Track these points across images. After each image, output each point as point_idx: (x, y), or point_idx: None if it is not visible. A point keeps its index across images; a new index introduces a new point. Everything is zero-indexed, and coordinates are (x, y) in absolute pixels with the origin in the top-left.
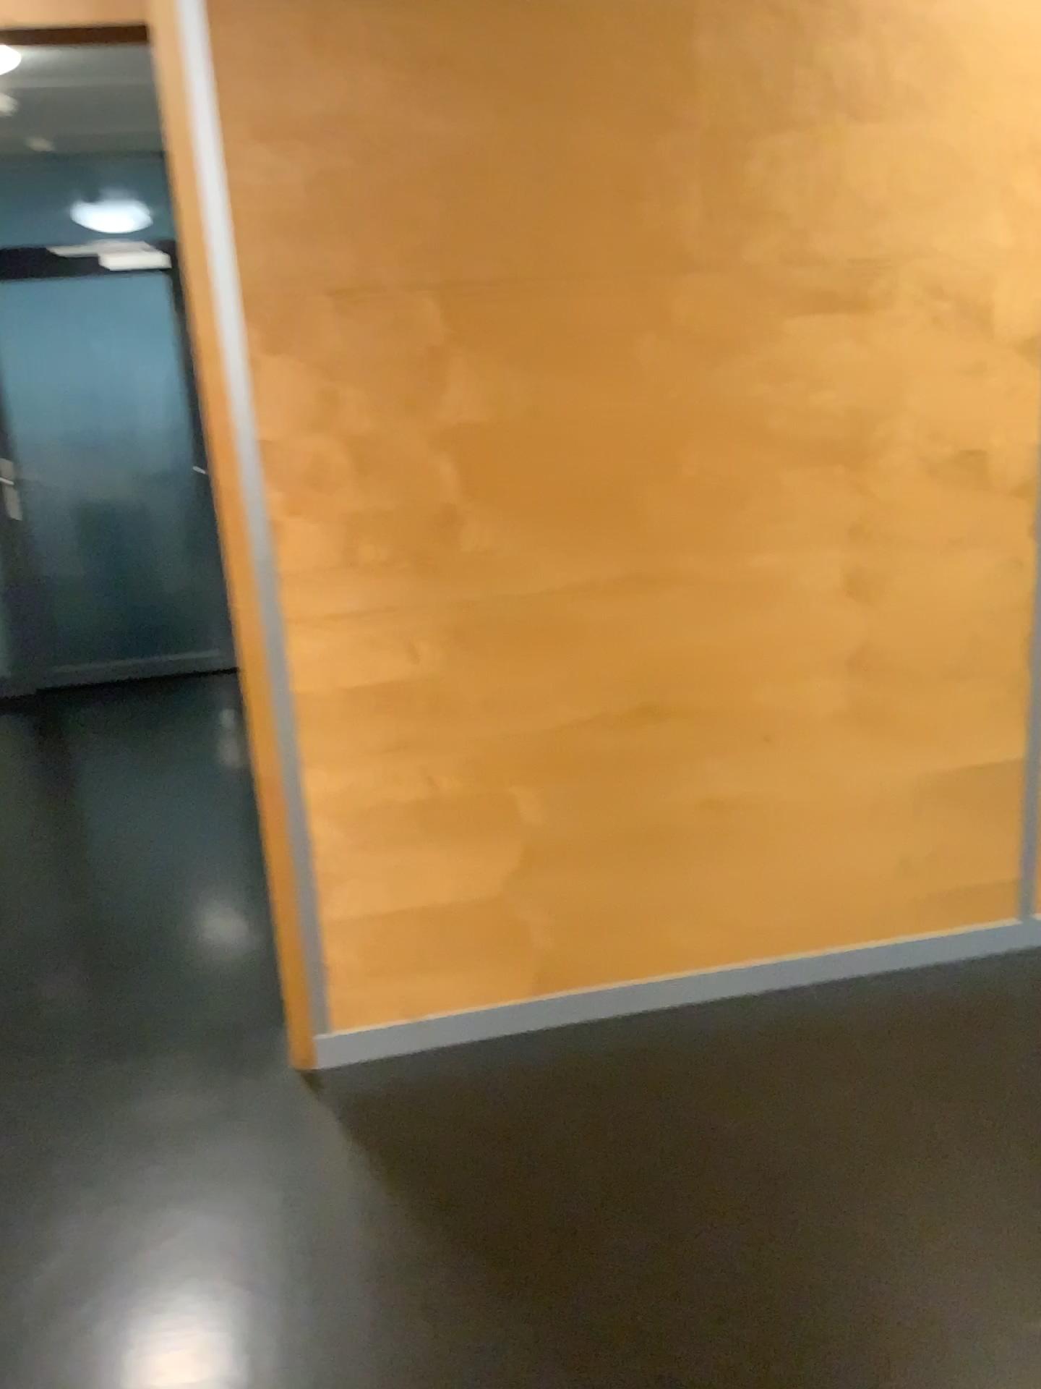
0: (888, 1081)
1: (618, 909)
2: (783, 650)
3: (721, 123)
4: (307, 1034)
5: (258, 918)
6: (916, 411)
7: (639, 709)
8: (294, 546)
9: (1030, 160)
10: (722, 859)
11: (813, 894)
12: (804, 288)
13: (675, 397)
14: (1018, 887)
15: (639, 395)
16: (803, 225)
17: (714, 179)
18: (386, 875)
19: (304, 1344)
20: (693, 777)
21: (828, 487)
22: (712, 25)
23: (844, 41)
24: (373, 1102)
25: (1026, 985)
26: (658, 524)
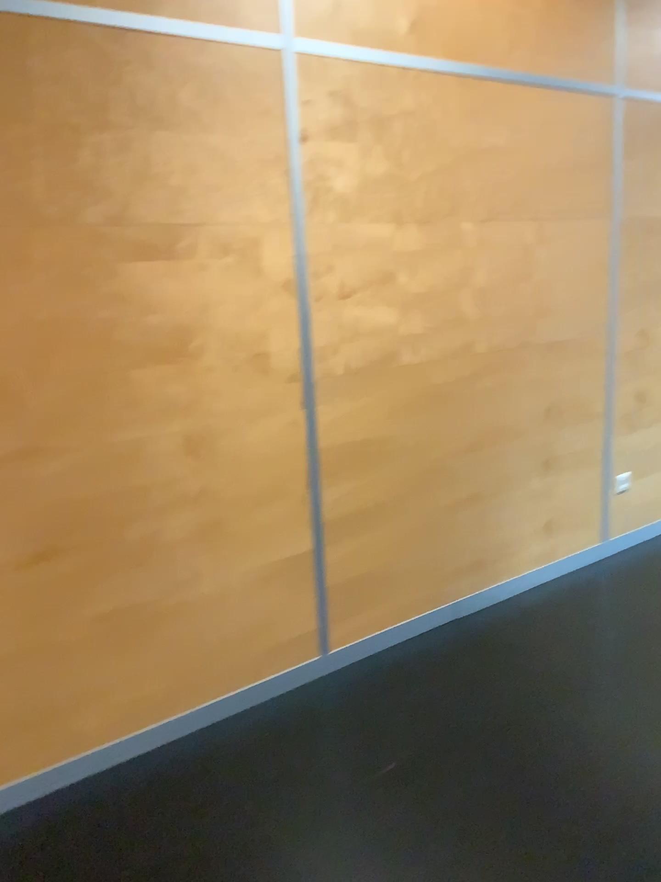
0: (239, 804)
1: (31, 711)
2: (145, 496)
3: (60, 118)
4: None
5: None
6: (223, 326)
7: (34, 553)
8: None
9: (280, 165)
10: (112, 656)
11: (183, 668)
12: (135, 240)
13: (43, 317)
14: (320, 636)
15: (12, 315)
16: (130, 196)
17: (59, 159)
18: None
19: None
20: (84, 598)
21: (166, 379)
22: (47, 48)
23: (148, 72)
24: None
25: (329, 705)
26: (38, 412)
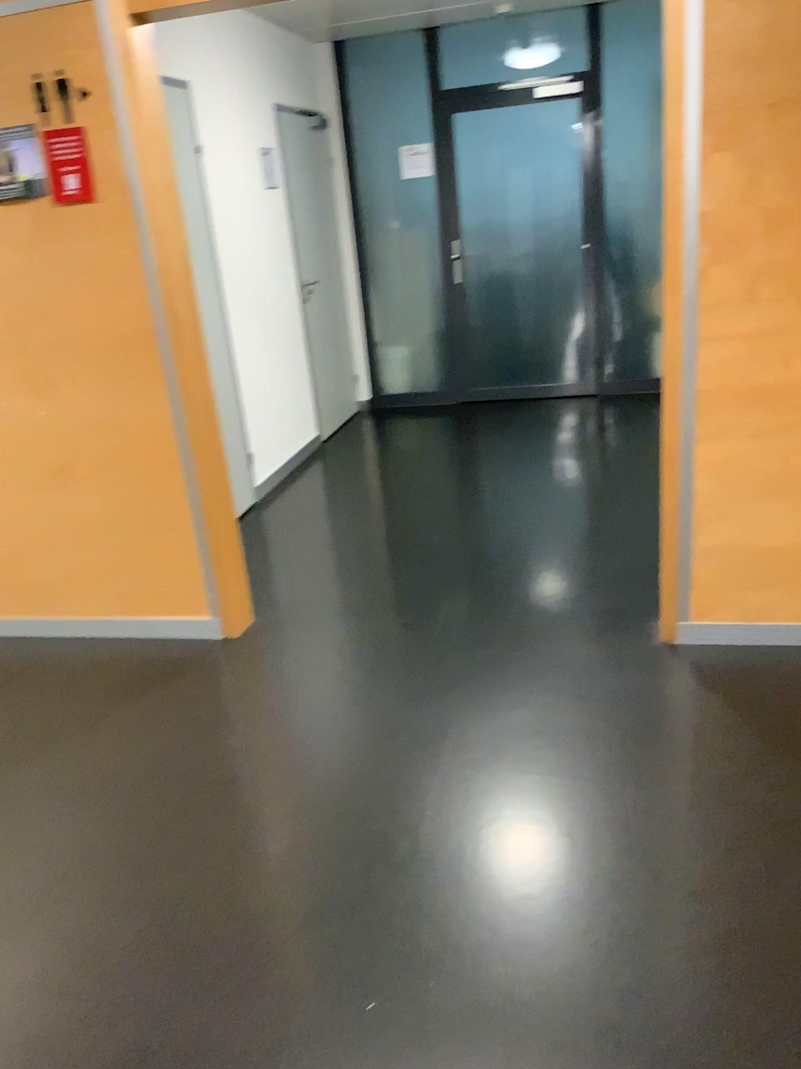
0: None
1: None
2: None
3: None
4: (673, 619)
5: (628, 551)
6: None
7: None
8: (712, 287)
9: None
10: None
11: None
12: None
13: None
14: None
15: None
16: None
17: None
18: (742, 520)
19: (681, 781)
20: None
21: None
22: None
23: None
24: (718, 667)
25: None
26: None
